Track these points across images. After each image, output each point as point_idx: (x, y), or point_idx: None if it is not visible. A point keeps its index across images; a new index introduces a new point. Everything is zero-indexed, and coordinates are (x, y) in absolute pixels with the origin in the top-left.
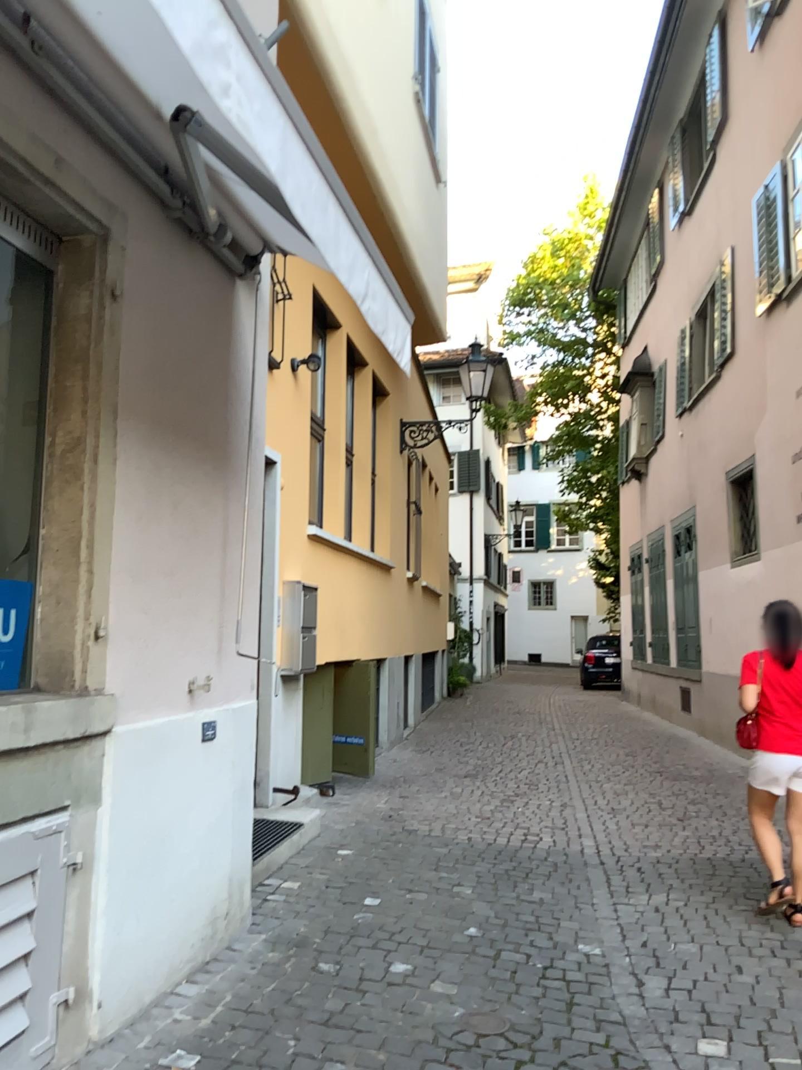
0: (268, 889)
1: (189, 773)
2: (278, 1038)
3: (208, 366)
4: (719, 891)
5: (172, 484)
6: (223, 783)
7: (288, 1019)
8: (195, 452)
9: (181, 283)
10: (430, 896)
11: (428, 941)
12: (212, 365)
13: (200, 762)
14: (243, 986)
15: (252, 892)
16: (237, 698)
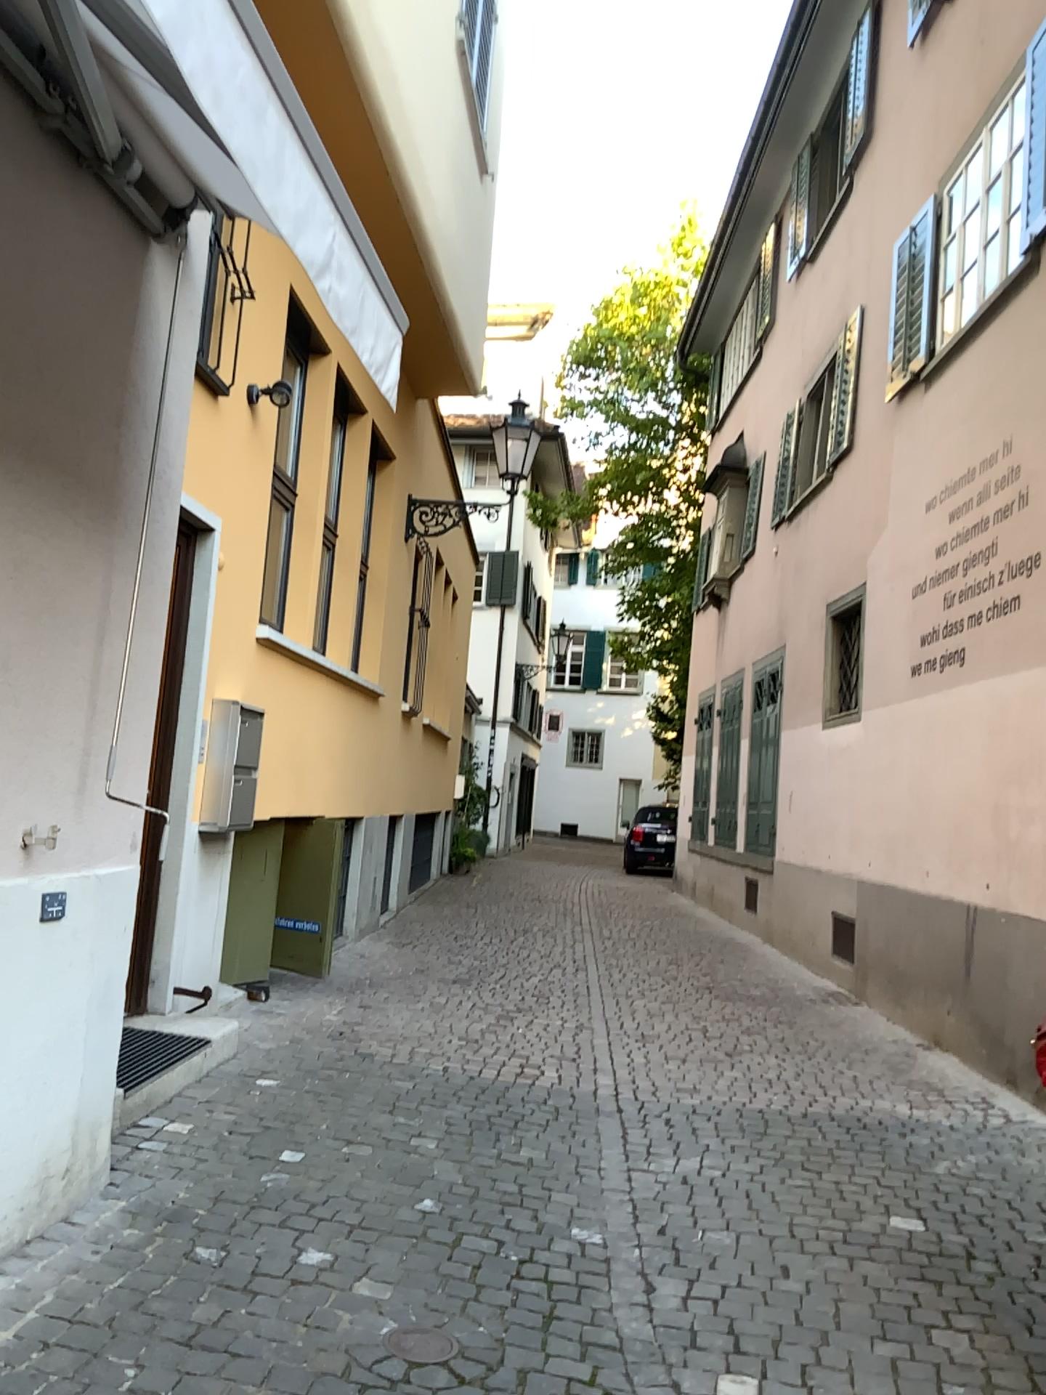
0: (143, 1132)
1: (16, 966)
2: (111, 1364)
3: (96, 365)
4: (770, 1158)
5: (18, 534)
6: (75, 981)
7: (132, 1334)
8: (63, 489)
9: (56, 231)
10: (375, 1151)
11: (362, 1218)
12: (103, 365)
13: (39, 951)
14: (74, 1280)
15: (118, 1137)
16: (108, 860)
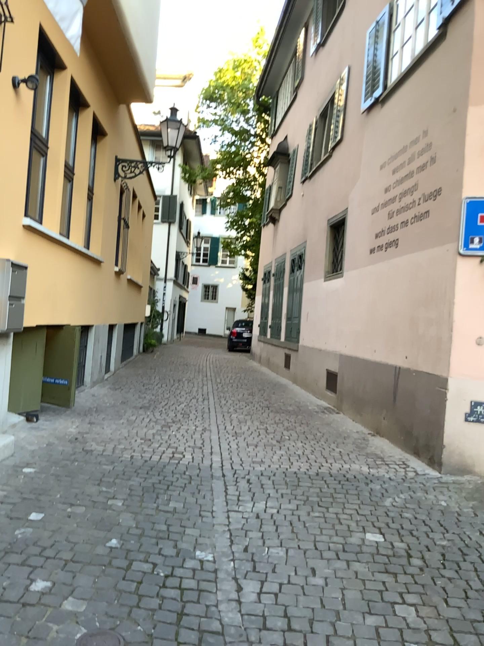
0: None
1: None
2: None
3: None
4: (302, 501)
5: None
6: None
7: None
8: None
9: None
10: (86, 510)
11: (72, 555)
12: None
13: None
14: None
15: None
16: None
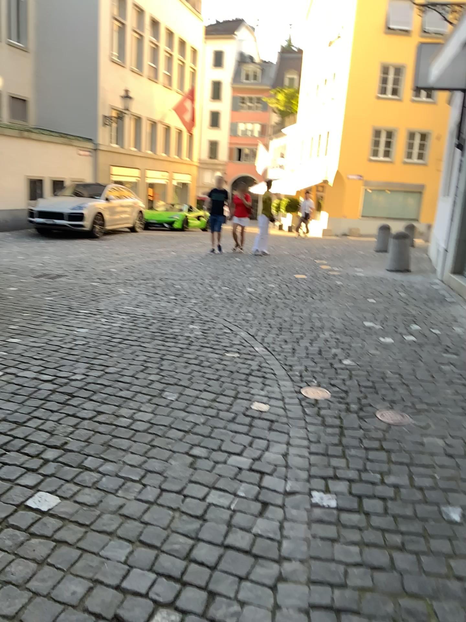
0: None
1: None
2: None
3: None
4: None
5: None
6: None
7: None
8: None
9: None
10: None
11: None
12: None
13: None
14: None
15: None
16: None
